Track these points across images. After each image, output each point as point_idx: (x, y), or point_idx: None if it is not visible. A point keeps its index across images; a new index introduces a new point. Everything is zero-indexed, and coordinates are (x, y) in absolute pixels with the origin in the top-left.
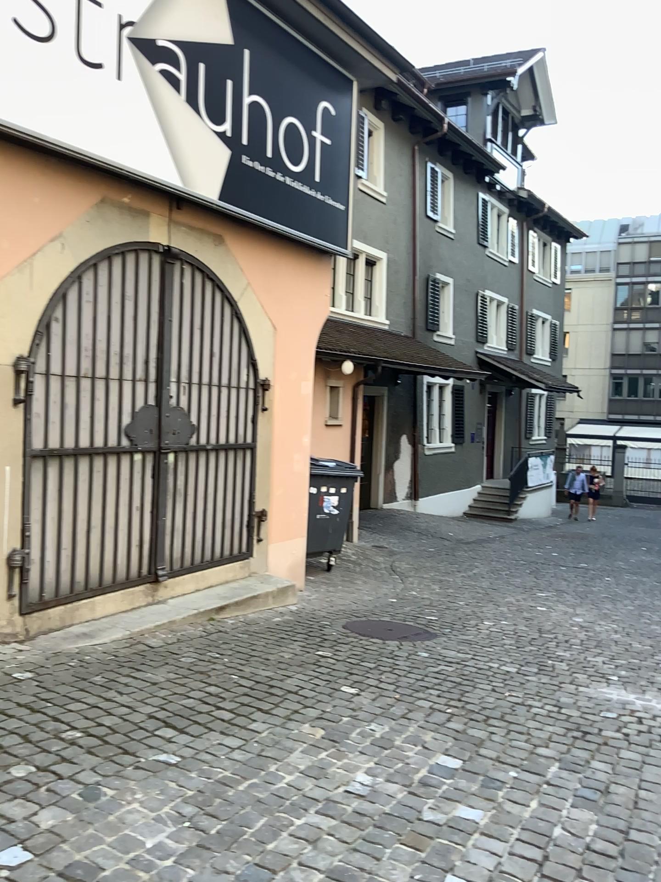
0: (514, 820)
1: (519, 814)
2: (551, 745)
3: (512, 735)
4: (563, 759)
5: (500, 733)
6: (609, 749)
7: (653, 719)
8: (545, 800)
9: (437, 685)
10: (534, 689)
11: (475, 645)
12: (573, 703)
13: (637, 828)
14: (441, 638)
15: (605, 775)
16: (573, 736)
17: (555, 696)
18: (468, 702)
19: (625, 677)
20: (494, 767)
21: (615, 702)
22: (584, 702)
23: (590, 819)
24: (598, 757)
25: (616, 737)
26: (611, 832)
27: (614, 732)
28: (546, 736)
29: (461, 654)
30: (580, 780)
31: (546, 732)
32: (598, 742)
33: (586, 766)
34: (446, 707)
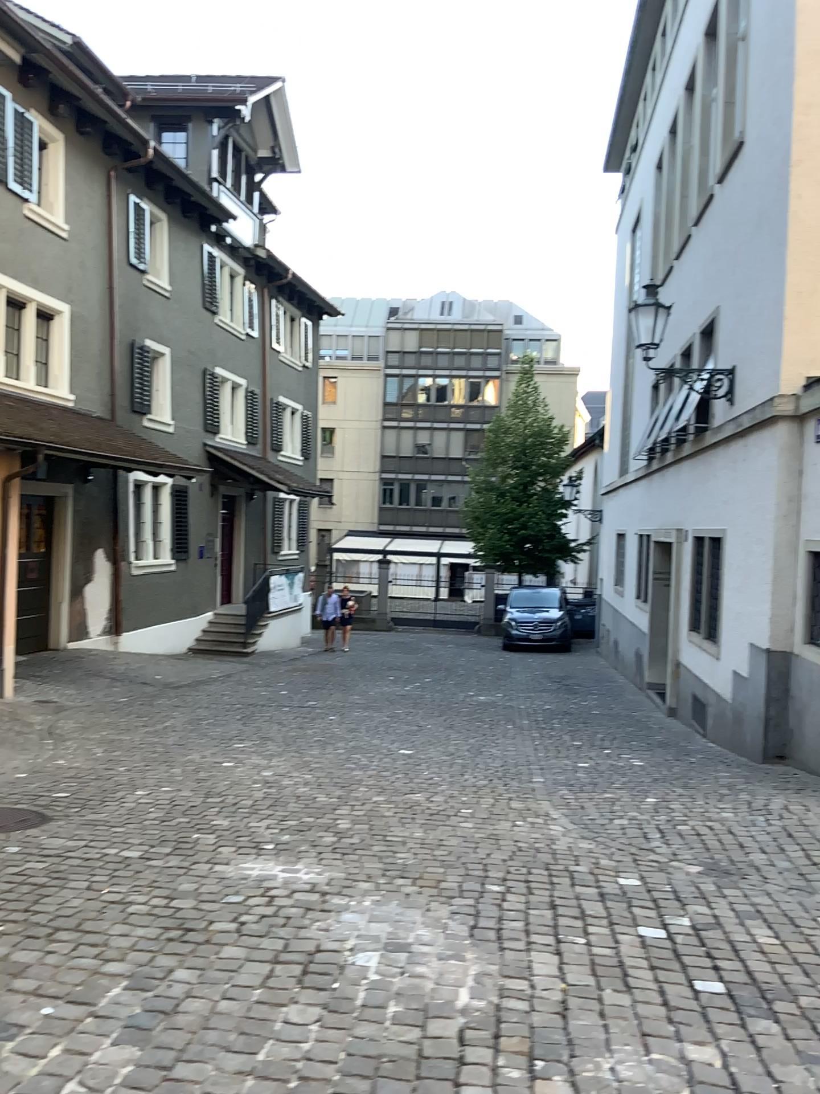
0: (11, 1085)
1: (24, 1075)
2: (133, 956)
3: (81, 952)
4: (139, 974)
5: (67, 951)
6: (212, 947)
7: (289, 896)
8: (78, 1043)
9: (8, 892)
10: (149, 878)
11: (97, 826)
12: (195, 889)
13: (194, 1057)
14: (50, 822)
15: (189, 986)
16: (172, 937)
17: (174, 884)
18: (42, 911)
19: (279, 844)
20: (27, 1005)
21: (252, 880)
22: (212, 886)
23: (133, 1059)
24: (190, 962)
25: (231, 928)
26: (154, 1072)
27: (230, 922)
28: (133, 944)
29: (70, 841)
30: (147, 1002)
31: (135, 937)
32: (201, 941)
33: (167, 979)
34: (2, 924)
